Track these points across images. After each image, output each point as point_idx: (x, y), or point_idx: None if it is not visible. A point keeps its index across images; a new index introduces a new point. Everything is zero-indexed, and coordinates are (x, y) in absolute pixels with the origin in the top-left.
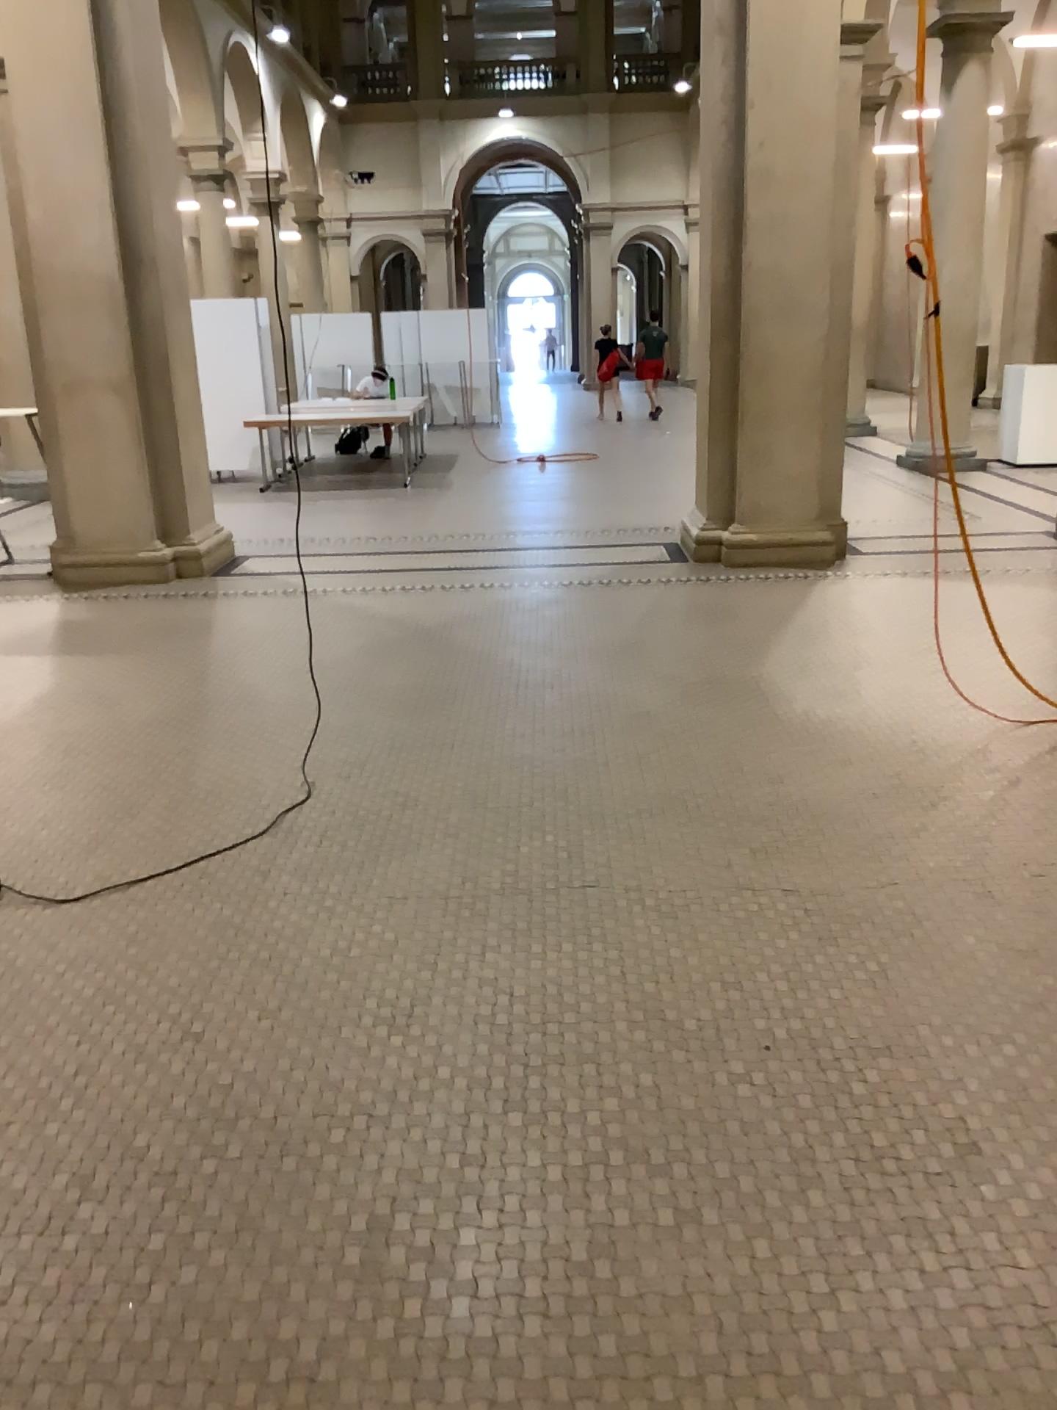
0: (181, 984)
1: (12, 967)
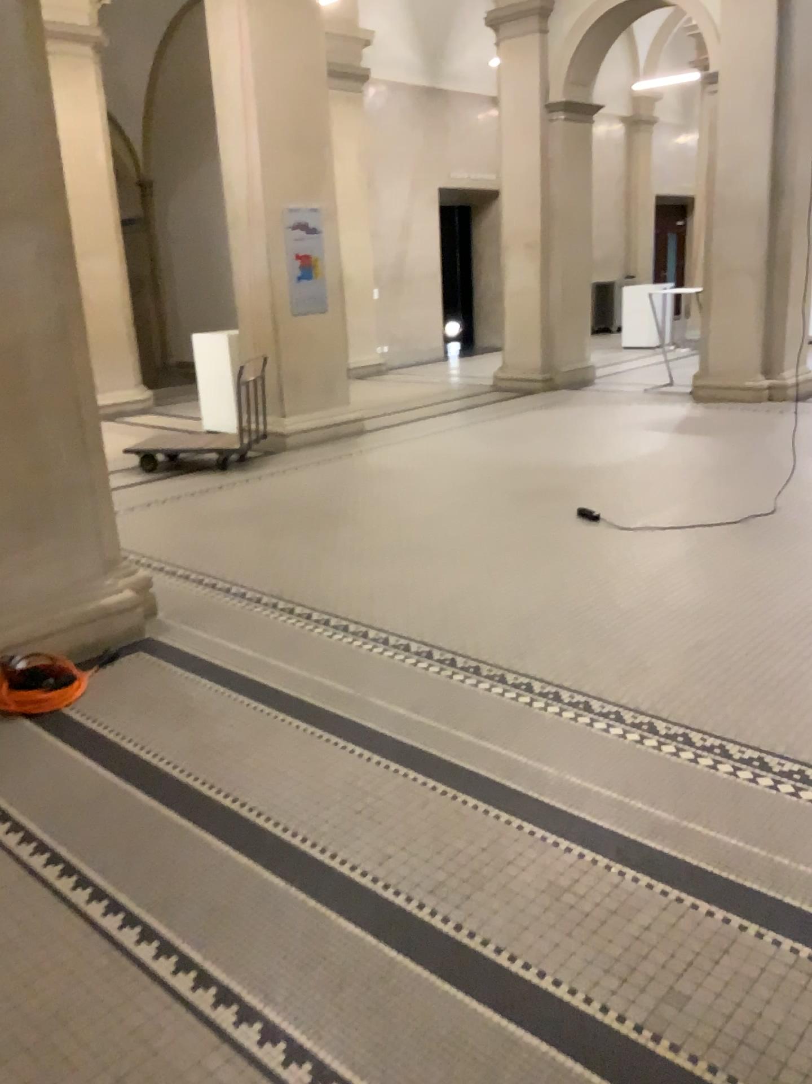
0: (660, 563)
1: (591, 544)
